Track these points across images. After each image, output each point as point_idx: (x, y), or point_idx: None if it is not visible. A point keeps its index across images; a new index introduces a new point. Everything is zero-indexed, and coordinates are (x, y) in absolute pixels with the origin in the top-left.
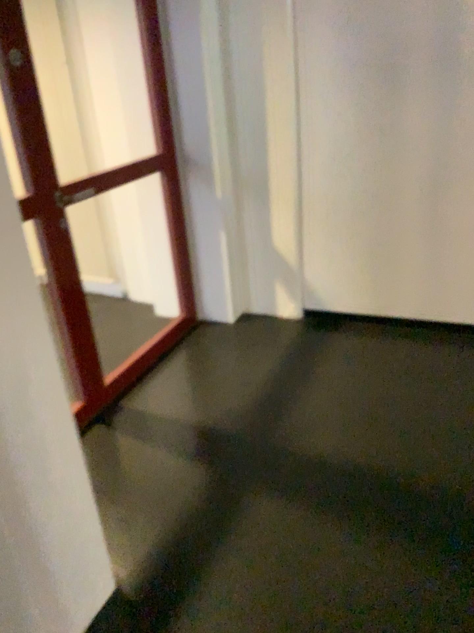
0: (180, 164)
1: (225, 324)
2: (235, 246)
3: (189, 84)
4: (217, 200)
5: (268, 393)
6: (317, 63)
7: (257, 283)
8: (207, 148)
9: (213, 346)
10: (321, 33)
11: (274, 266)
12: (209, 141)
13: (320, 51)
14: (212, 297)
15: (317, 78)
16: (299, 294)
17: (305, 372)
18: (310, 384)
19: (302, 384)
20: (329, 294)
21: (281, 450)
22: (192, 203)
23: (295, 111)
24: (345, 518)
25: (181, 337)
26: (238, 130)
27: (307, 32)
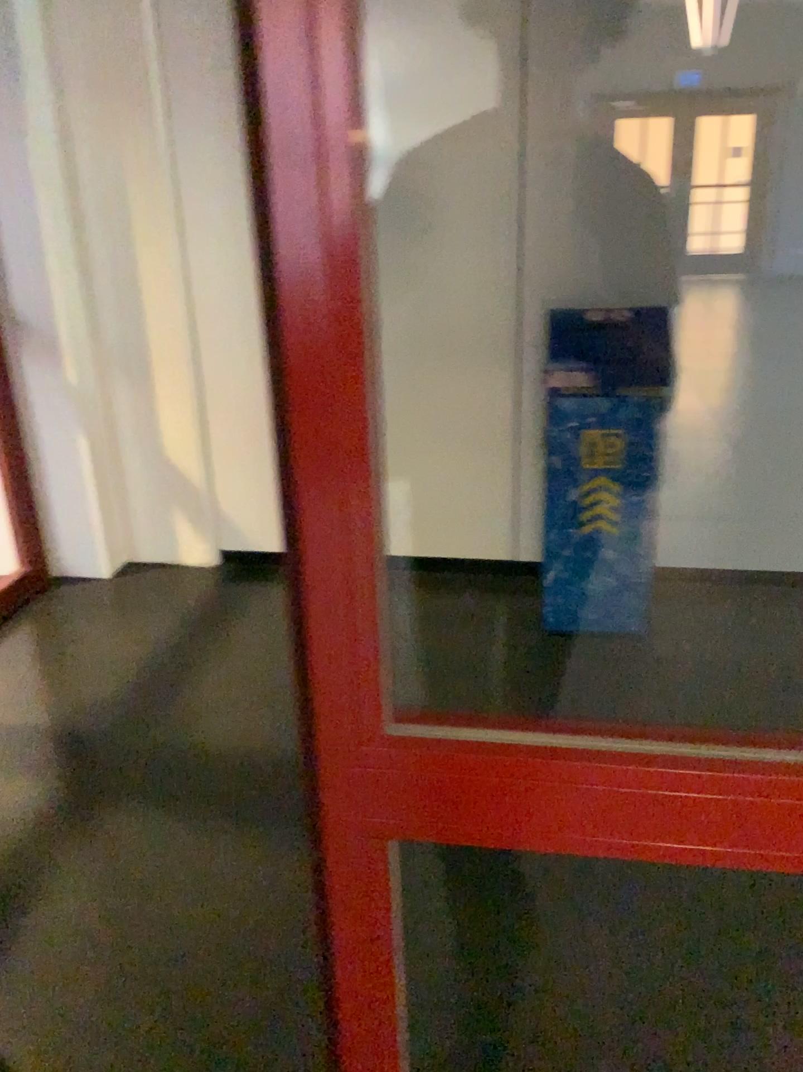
0: (12, 334)
1: (100, 581)
2: (110, 459)
3: (18, 215)
4: (75, 389)
5: (158, 672)
6: (211, 194)
7: (149, 515)
8: (53, 310)
9: (78, 614)
10: (213, 153)
11: (172, 487)
12: (56, 301)
13: (214, 176)
14: (77, 540)
15: (213, 214)
16: (214, 528)
17: (219, 639)
18: (223, 654)
19: (212, 655)
20: (258, 525)
21: (168, 744)
22: (34, 393)
23: (184, 260)
24: (250, 818)
25: (26, 604)
26: (102, 285)
27: (193, 149)
